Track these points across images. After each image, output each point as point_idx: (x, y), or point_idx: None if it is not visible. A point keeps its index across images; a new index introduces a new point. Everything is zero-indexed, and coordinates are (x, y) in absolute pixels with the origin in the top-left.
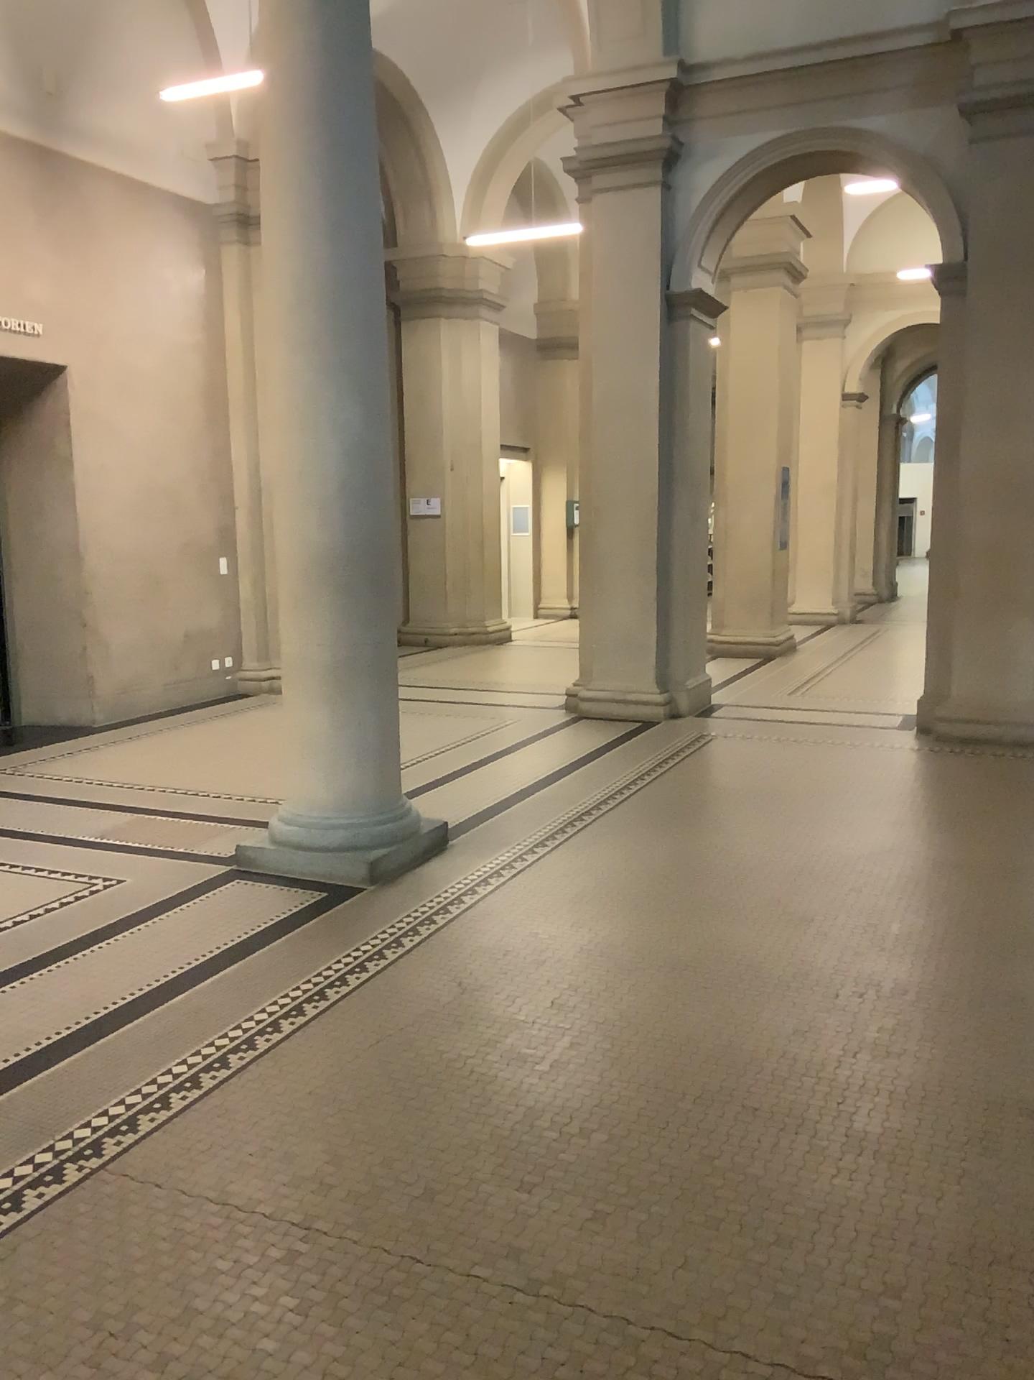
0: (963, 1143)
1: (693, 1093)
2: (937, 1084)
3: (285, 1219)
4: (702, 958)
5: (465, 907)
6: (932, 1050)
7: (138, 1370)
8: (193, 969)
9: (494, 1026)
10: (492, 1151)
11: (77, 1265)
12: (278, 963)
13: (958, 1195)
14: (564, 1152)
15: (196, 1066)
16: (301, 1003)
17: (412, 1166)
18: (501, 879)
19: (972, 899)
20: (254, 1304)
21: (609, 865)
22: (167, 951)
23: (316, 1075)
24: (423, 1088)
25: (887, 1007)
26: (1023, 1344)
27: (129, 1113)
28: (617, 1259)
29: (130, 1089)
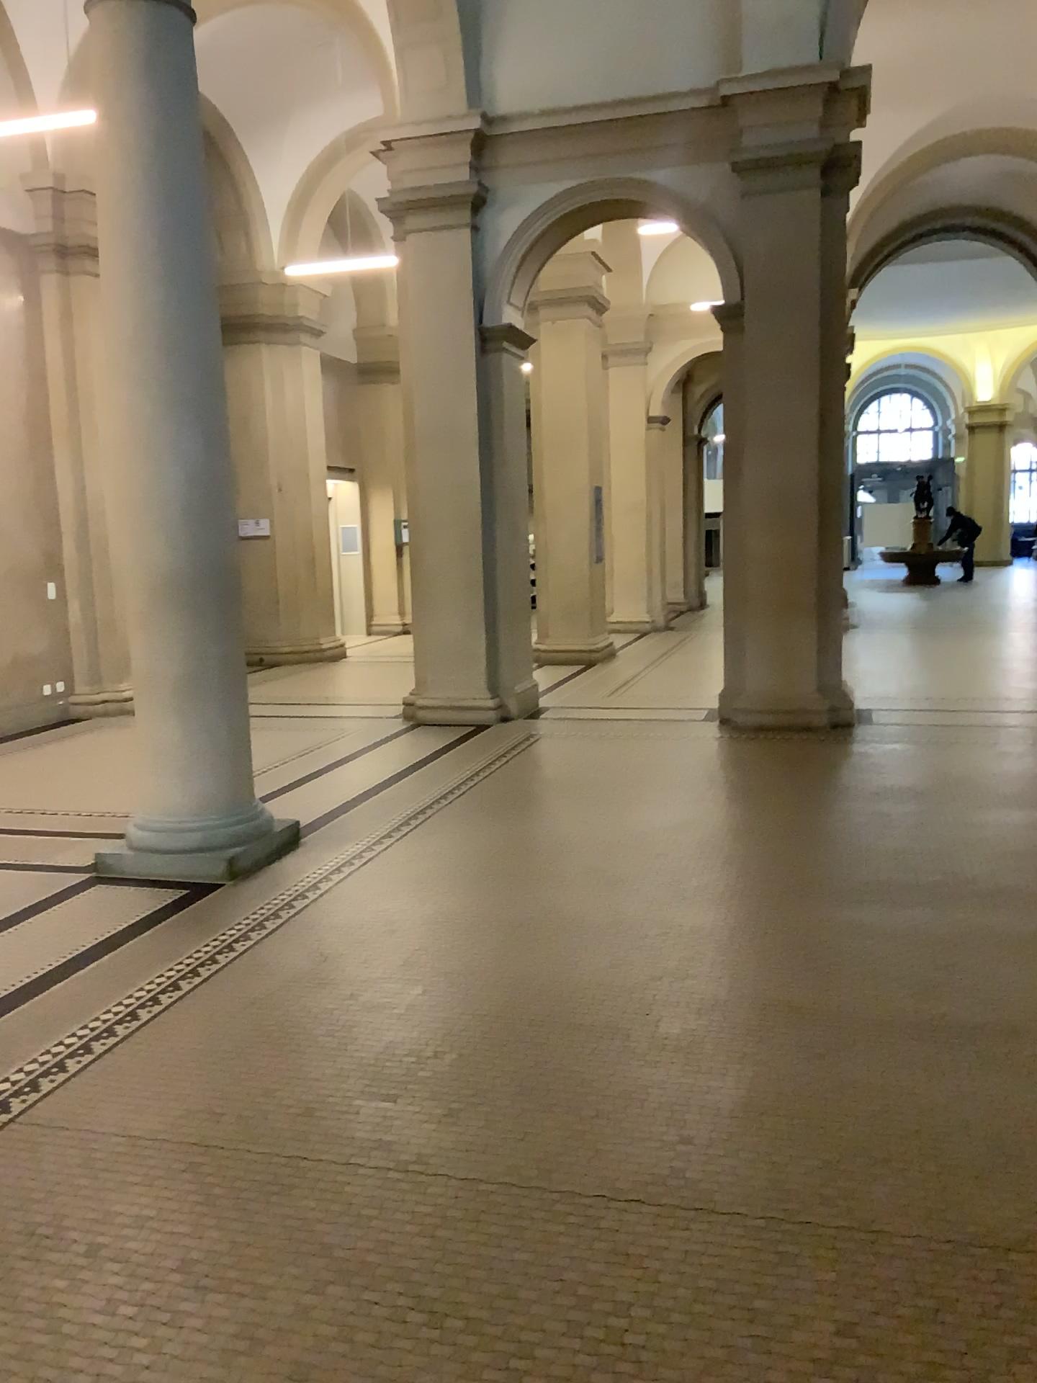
0: (744, 1033)
1: (529, 1018)
2: (726, 995)
3: (187, 1140)
4: (534, 917)
5: (320, 892)
6: (723, 971)
7: (75, 1256)
8: (70, 961)
9: (355, 984)
10: (361, 1075)
11: (7, 1191)
12: (151, 950)
13: (738, 1070)
14: (422, 1070)
15: (86, 1037)
16: (177, 979)
17: (292, 1092)
18: (352, 868)
19: (760, 855)
20: (168, 1202)
21: (450, 849)
22: (43, 947)
23: (200, 1033)
24: (296, 1035)
25: (688, 943)
26: (781, 1160)
27: (32, 1077)
28: (470, 1140)
29: (30, 1058)
